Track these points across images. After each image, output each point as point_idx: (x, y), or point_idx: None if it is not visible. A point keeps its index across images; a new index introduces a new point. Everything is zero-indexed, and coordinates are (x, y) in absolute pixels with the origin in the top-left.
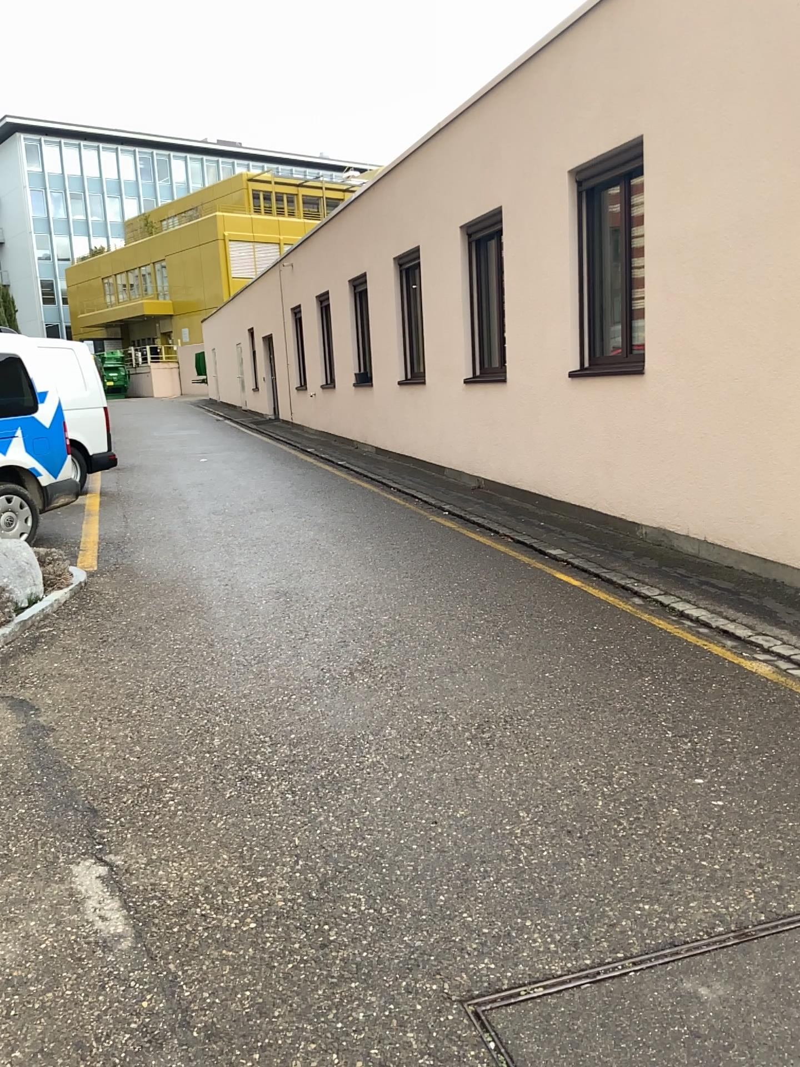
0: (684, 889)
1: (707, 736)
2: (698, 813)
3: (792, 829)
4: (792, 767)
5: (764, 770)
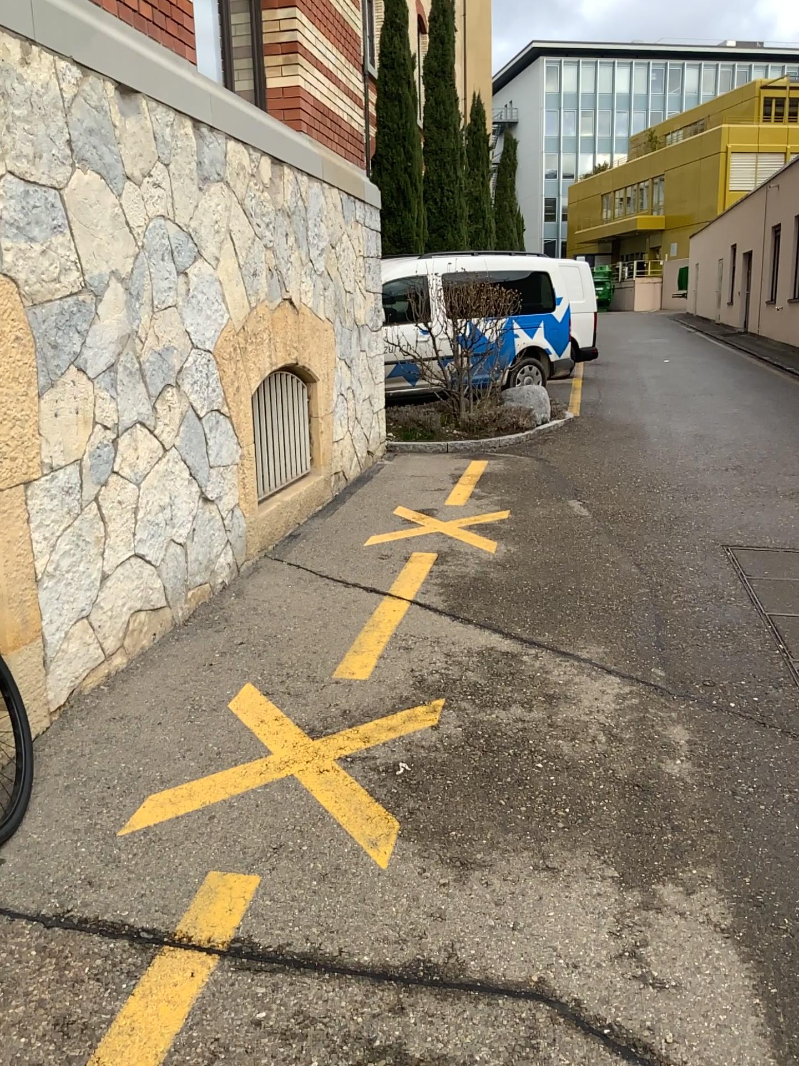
0: None
1: None
2: None
3: None
4: None
5: None
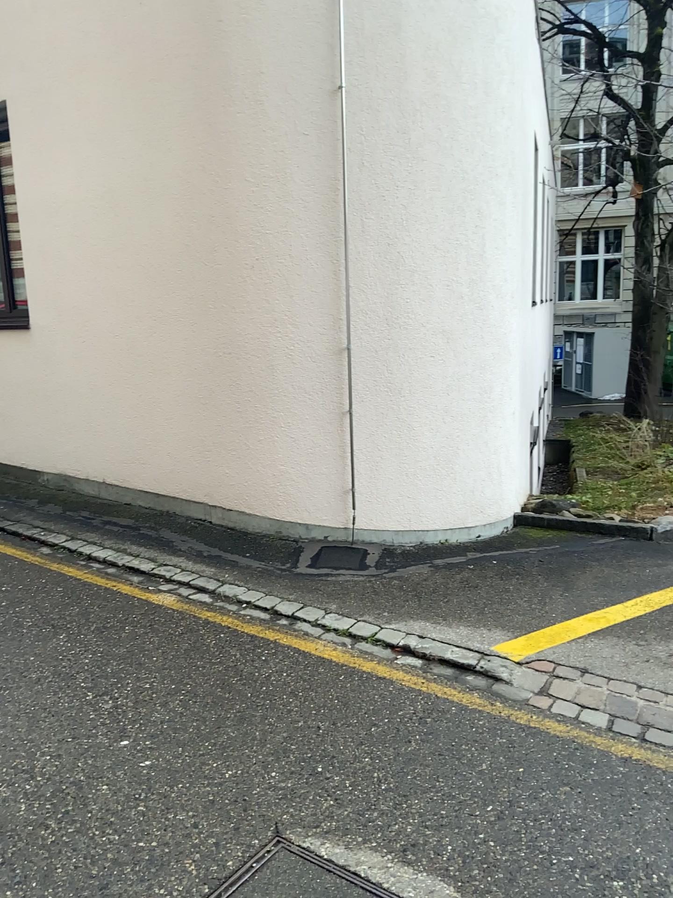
0: (121, 891)
1: (127, 688)
2: (127, 785)
3: (215, 773)
4: (206, 700)
5: (182, 711)
